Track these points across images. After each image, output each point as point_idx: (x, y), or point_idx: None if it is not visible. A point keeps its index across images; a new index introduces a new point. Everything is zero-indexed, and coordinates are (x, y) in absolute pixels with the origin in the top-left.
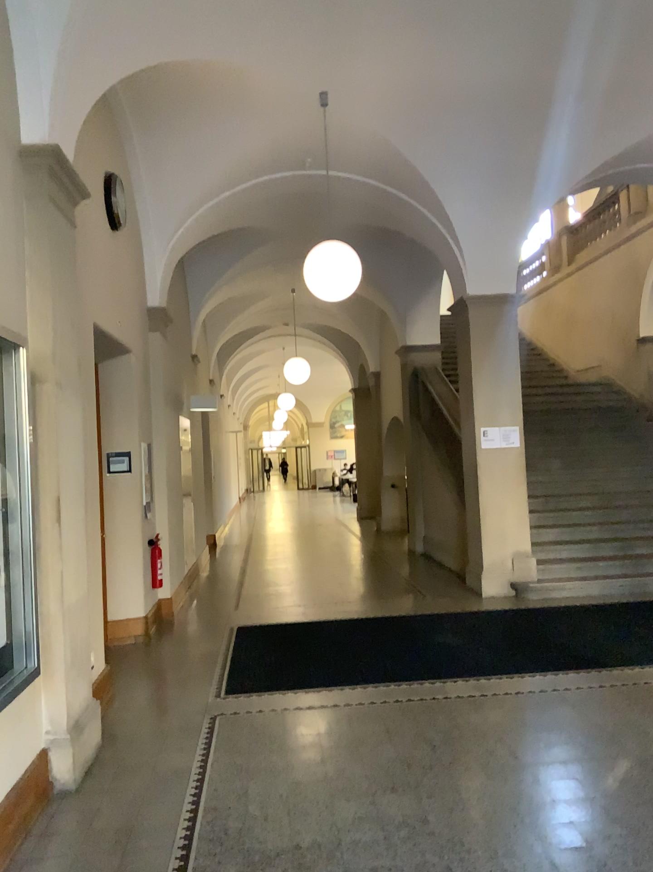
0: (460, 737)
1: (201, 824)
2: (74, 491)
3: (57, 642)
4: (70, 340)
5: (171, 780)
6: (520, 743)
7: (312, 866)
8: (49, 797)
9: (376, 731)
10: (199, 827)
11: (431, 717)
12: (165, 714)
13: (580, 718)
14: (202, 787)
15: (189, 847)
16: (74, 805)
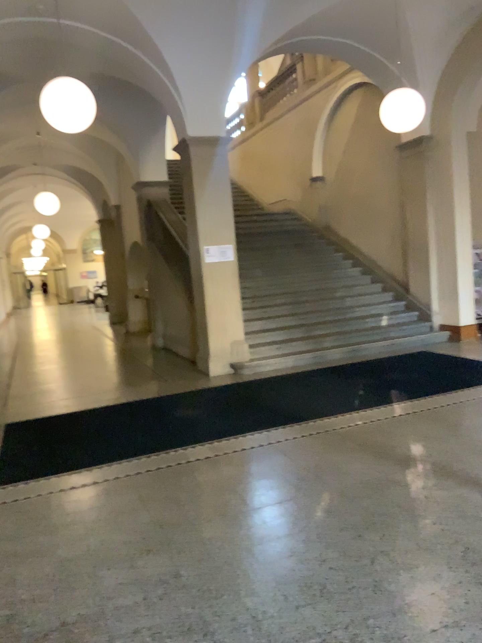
0: (202, 497)
1: None
2: None
3: None
4: None
5: None
6: (251, 494)
7: None
8: None
9: (132, 502)
10: None
11: (177, 482)
12: None
13: (293, 466)
14: None
15: None
16: None
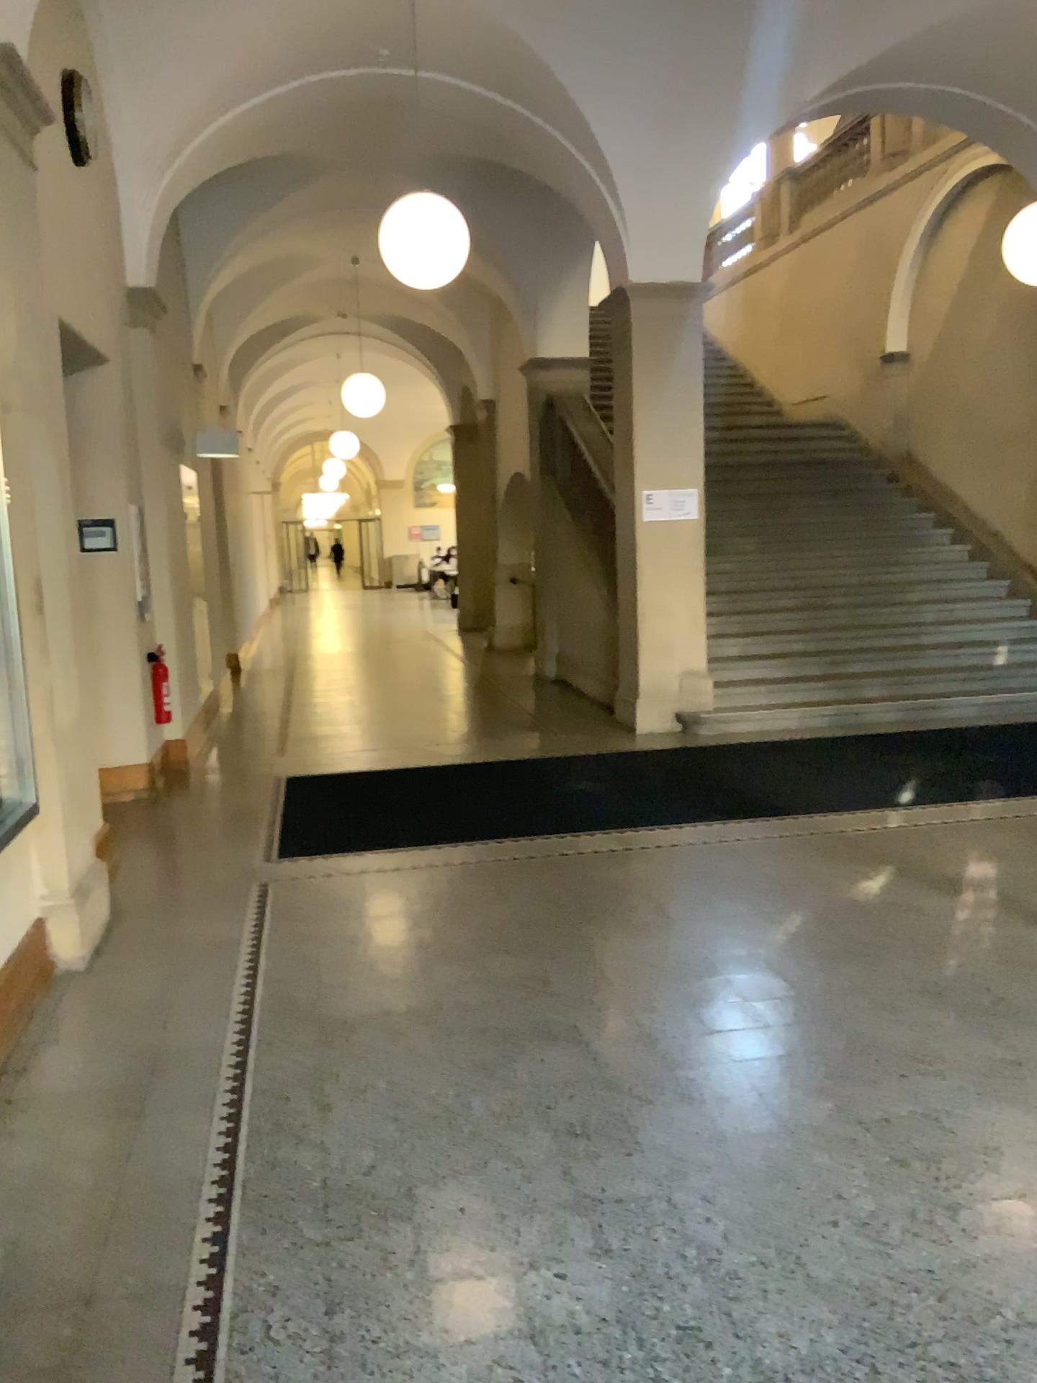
0: (597, 897)
1: (262, 997)
2: (57, 570)
3: (52, 777)
4: (39, 347)
5: (216, 954)
6: (674, 900)
7: (409, 1032)
8: (52, 978)
9: (487, 894)
10: (260, 1000)
11: (560, 876)
12: (196, 882)
13: (754, 872)
14: (259, 959)
15: (251, 1020)
16: (87, 986)
